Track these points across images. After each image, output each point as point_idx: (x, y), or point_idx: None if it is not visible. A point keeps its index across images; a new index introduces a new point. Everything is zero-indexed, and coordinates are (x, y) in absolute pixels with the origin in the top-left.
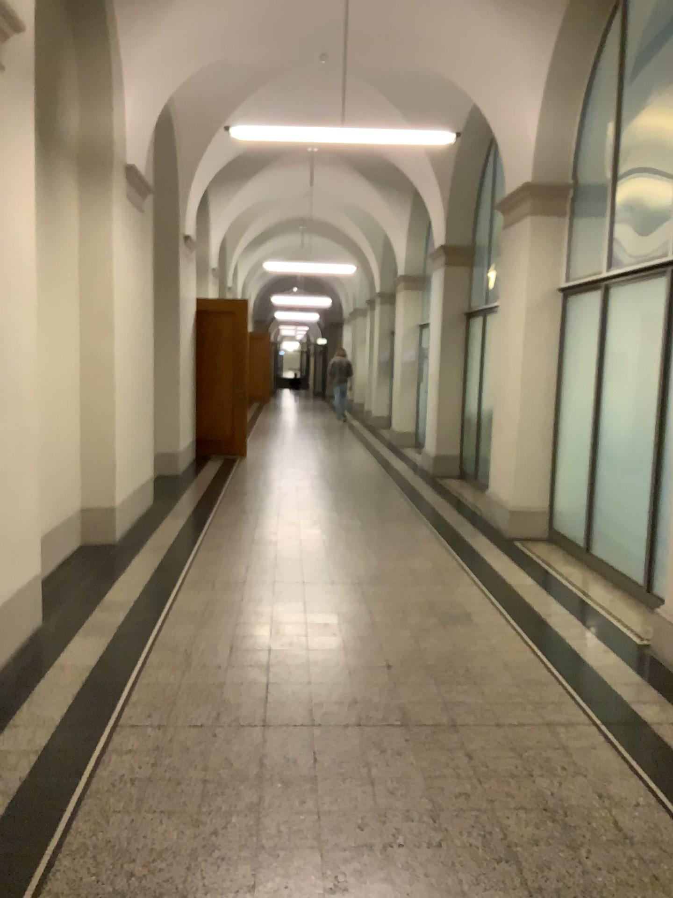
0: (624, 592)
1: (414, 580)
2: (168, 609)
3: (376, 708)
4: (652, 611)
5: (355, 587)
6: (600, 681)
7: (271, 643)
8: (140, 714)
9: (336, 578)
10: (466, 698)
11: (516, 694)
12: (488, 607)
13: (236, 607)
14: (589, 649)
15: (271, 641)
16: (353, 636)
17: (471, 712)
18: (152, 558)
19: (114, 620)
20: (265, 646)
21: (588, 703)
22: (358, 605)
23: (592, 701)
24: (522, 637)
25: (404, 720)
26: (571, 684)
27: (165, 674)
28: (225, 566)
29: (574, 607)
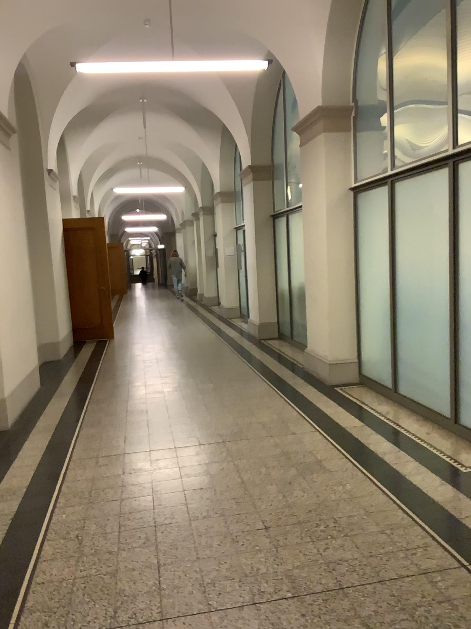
0: (435, 424)
1: (267, 434)
2: (58, 492)
3: (267, 582)
4: (465, 439)
5: (220, 448)
6: (452, 518)
7: (156, 518)
8: (35, 627)
9: (202, 440)
10: (345, 556)
11: (386, 542)
12: (334, 452)
13: (120, 482)
14: (429, 484)
15: (156, 515)
16: (228, 499)
17: (353, 571)
18: (41, 441)
19: (7, 512)
20: (151, 522)
21: (451, 543)
22: (226, 465)
23: (454, 542)
24: (370, 479)
25: (296, 593)
26: (427, 523)
27: (59, 571)
28: (106, 441)
29: (402, 443)
